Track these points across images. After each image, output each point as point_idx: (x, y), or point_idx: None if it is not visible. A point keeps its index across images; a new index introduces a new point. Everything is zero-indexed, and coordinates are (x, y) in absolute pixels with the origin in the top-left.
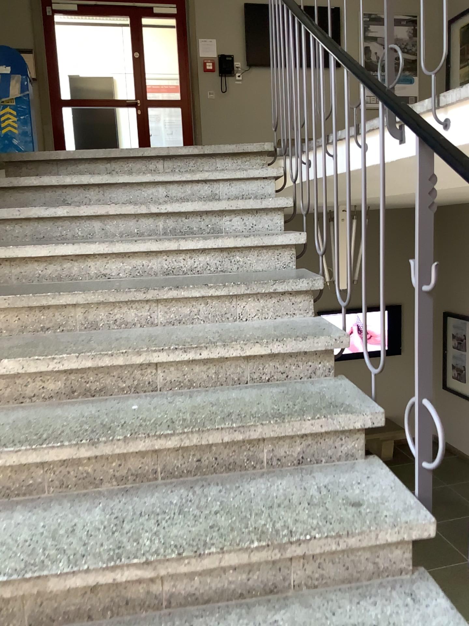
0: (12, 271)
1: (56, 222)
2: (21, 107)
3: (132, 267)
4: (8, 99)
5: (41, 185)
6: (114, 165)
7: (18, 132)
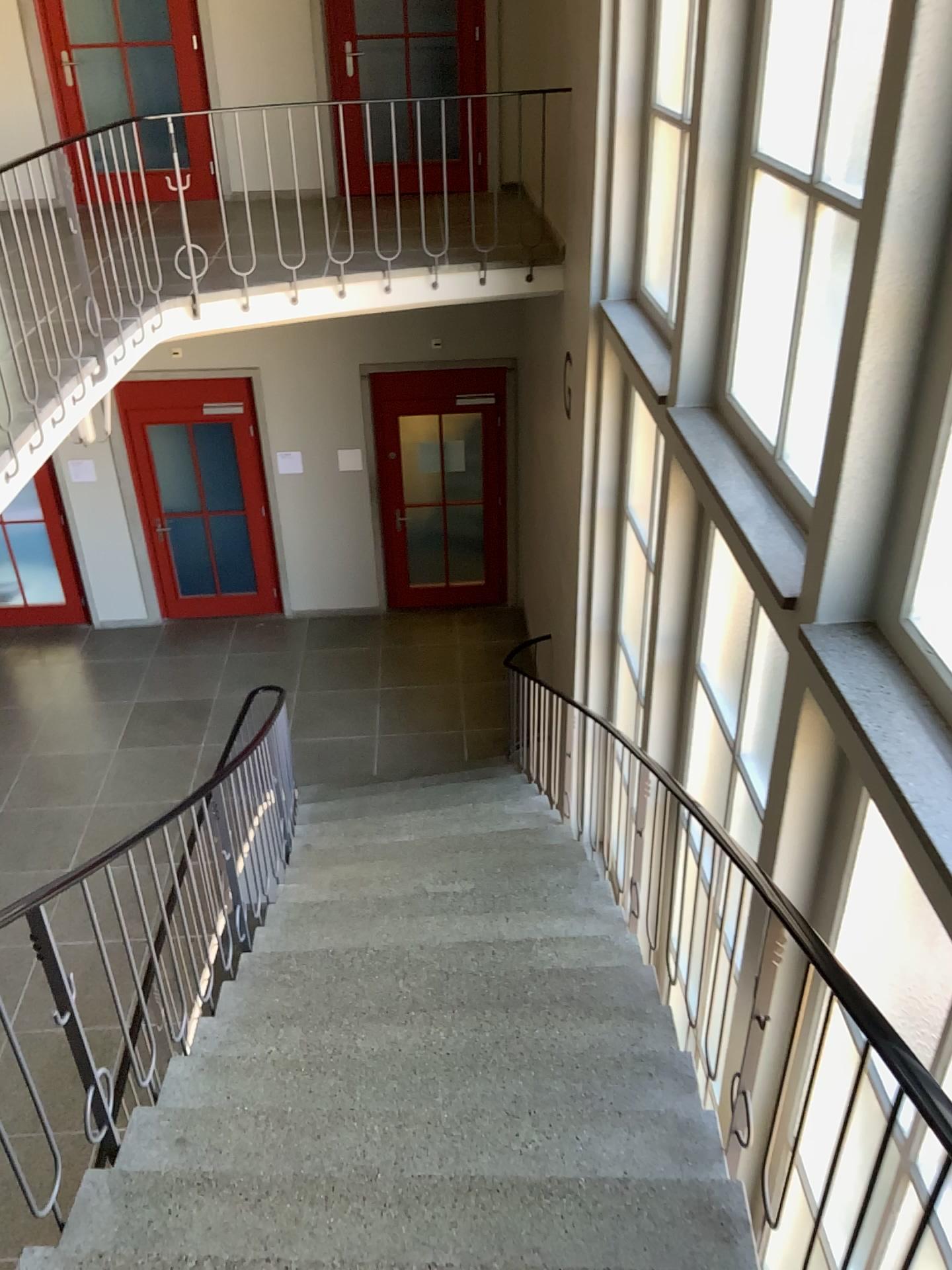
0: None
1: None
2: None
3: None
4: None
5: None
6: None
7: None
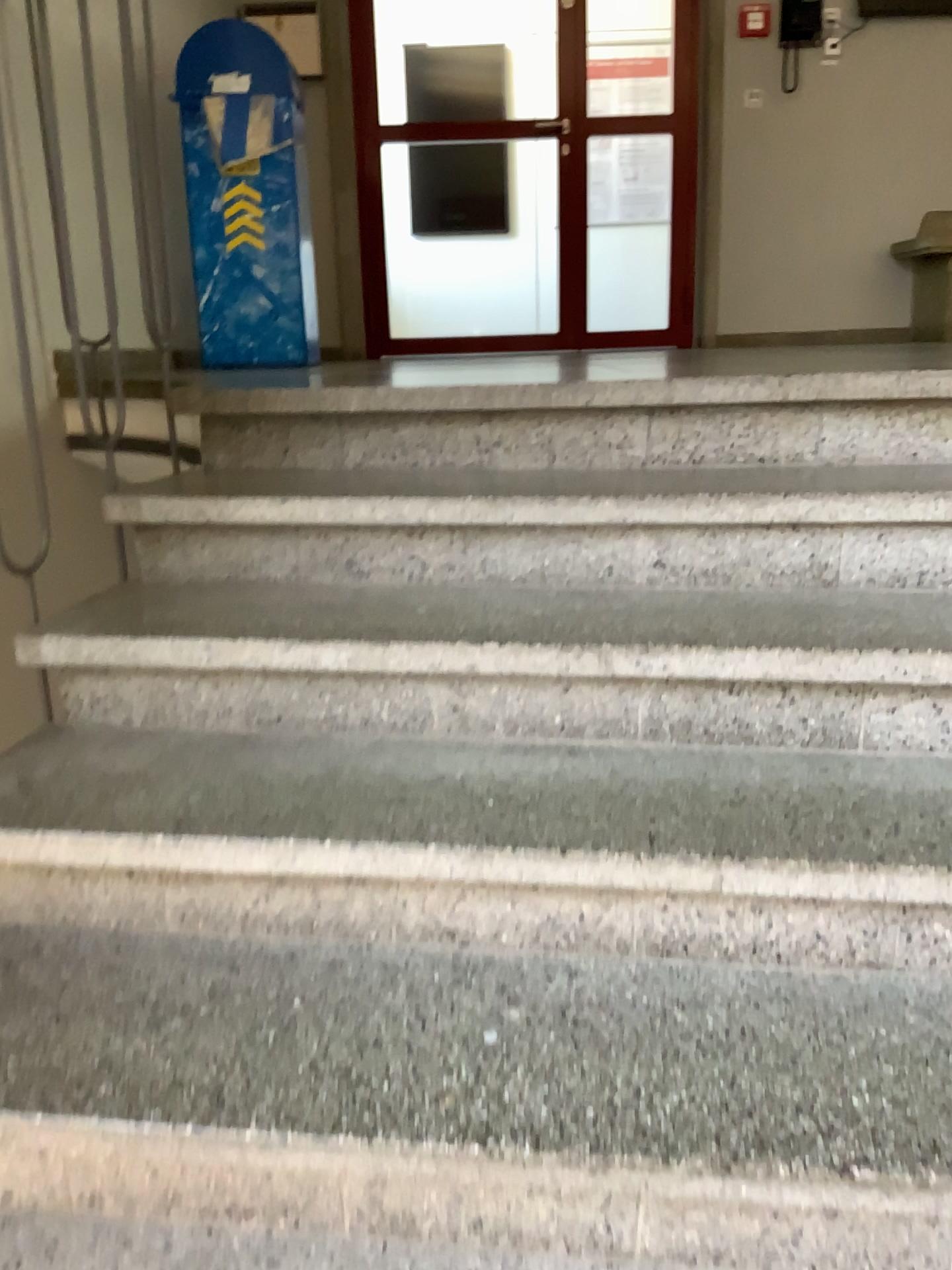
0: (164, 892)
1: (314, 685)
2: (275, 181)
3: (545, 925)
4: (242, 164)
5: (285, 516)
6: (499, 428)
7: (267, 247)
